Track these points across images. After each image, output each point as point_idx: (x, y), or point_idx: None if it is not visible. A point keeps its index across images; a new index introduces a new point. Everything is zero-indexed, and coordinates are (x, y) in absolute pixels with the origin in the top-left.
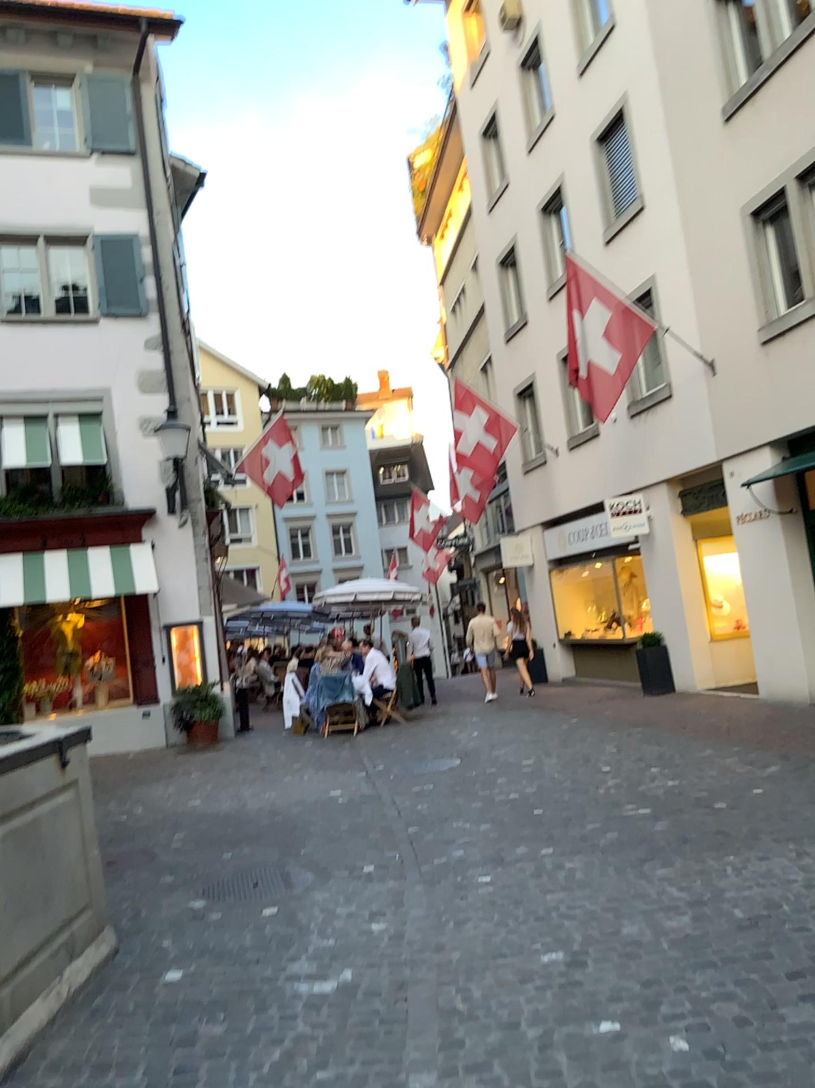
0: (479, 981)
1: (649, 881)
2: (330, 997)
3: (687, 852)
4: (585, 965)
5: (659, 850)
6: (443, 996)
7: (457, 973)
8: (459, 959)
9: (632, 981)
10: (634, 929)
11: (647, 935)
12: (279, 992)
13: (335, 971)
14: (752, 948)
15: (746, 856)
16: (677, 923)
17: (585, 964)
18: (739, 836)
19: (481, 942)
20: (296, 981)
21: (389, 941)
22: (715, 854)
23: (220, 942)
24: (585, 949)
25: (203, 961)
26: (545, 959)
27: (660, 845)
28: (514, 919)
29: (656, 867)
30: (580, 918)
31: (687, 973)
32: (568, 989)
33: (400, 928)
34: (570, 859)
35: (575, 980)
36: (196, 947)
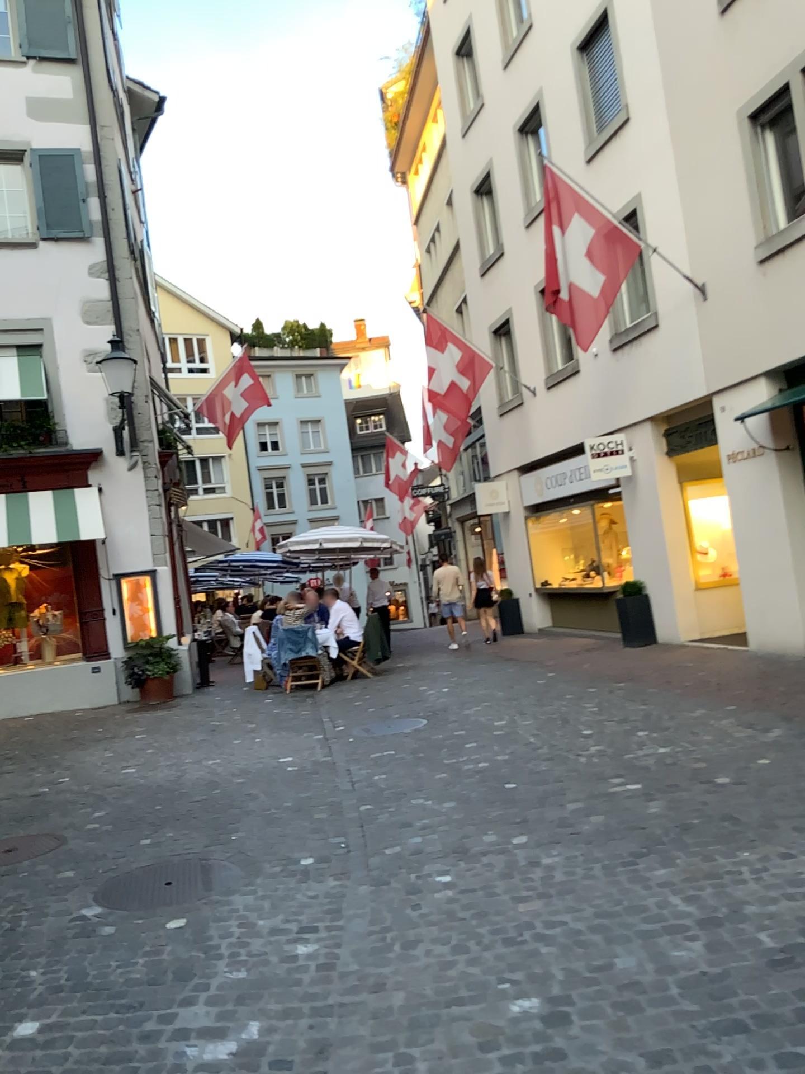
0: (426, 1046)
1: (648, 889)
2: (221, 1072)
3: (693, 847)
4: (569, 1026)
5: (658, 843)
6: (374, 1073)
7: (397, 1030)
8: (401, 1007)
9: (635, 1056)
10: (633, 965)
11: (652, 977)
12: (155, 1062)
13: (235, 1026)
14: (798, 1003)
15: (767, 853)
16: (690, 957)
17: (569, 1022)
18: (754, 825)
19: (432, 981)
20: (182, 1042)
21: (314, 977)
22: (728, 851)
23: (96, 977)
24: (570, 998)
25: (65, 1009)
26: (516, 1011)
27: (657, 835)
28: (477, 945)
29: (655, 868)
30: (561, 946)
31: (712, 1047)
32: (546, 1068)
33: (329, 956)
34: (547, 855)
35: (556, 1052)
36: (64, 984)
